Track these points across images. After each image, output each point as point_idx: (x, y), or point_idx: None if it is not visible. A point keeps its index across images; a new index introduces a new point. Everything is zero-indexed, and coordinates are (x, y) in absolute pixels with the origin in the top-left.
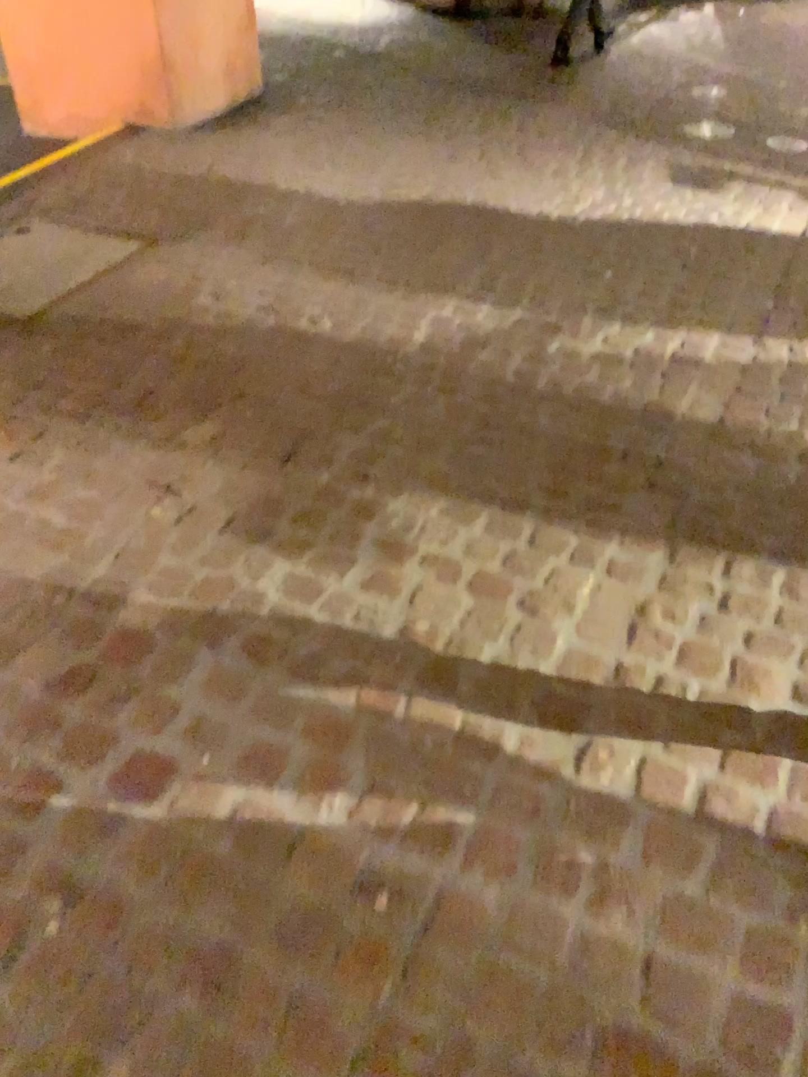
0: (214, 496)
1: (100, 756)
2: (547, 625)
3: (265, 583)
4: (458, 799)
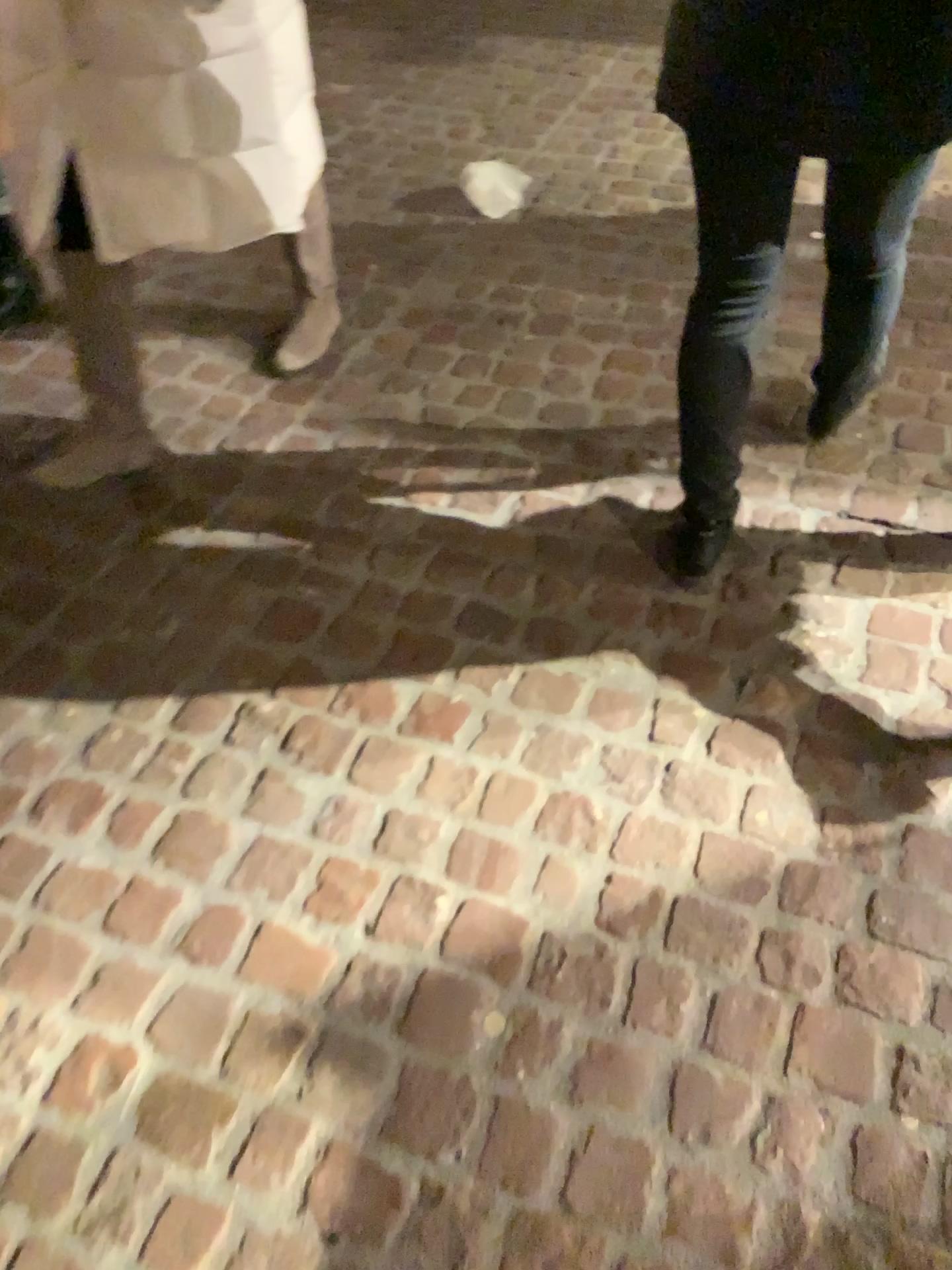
0: (358, 45)
1: (336, 129)
2: (581, 76)
3: (404, 74)
4: (534, 129)
